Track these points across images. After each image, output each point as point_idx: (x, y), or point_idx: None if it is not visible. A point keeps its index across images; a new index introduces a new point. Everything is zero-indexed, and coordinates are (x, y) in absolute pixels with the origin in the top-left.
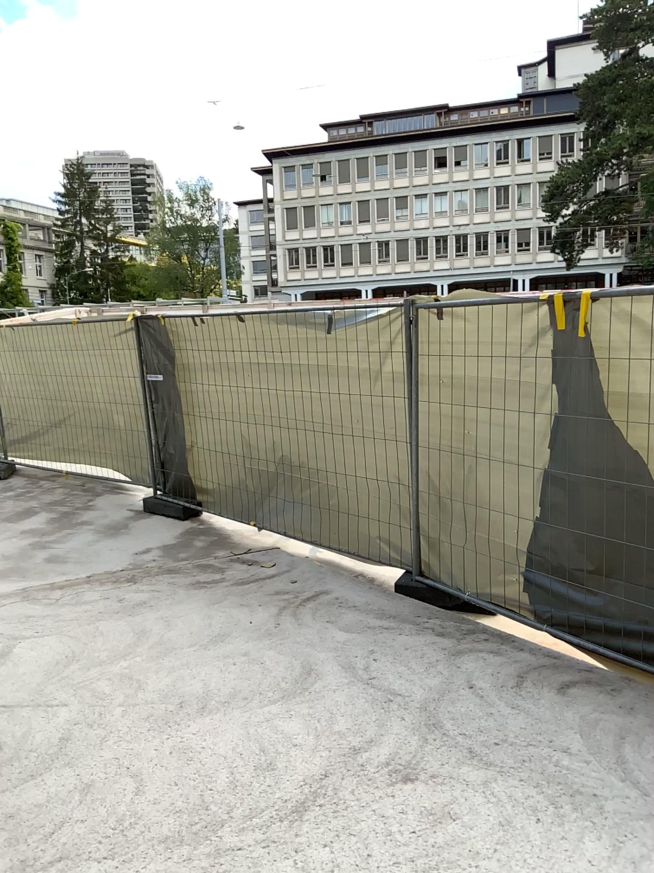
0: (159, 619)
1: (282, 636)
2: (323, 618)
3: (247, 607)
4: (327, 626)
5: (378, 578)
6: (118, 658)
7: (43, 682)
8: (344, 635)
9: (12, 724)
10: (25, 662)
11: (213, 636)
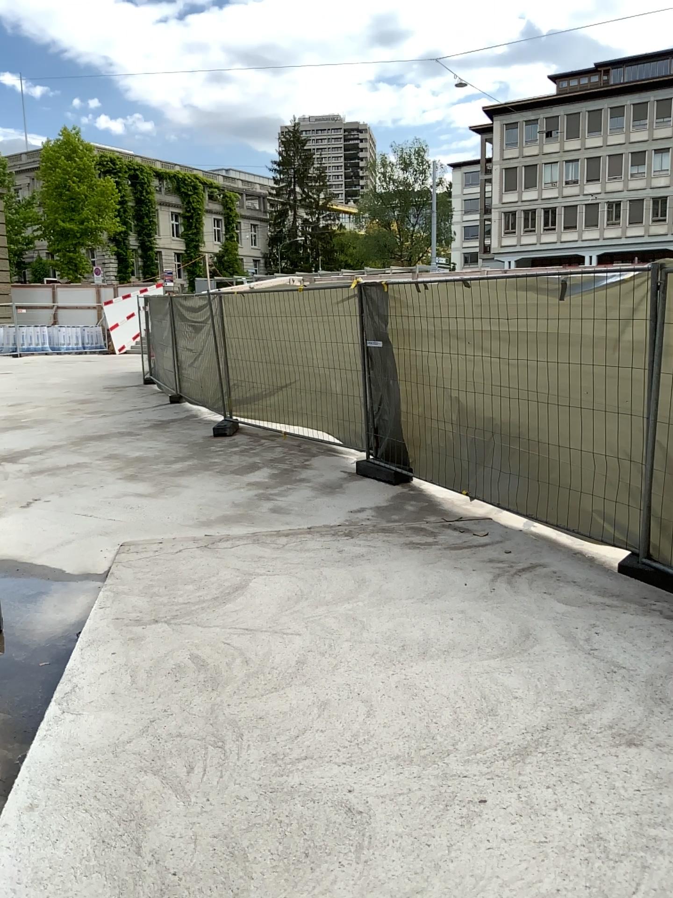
0: (375, 569)
1: (494, 596)
2: (536, 585)
3: (459, 567)
4: (539, 593)
5: (593, 554)
6: (340, 598)
7: (275, 610)
8: (558, 603)
9: (252, 640)
10: (258, 592)
11: (427, 589)
